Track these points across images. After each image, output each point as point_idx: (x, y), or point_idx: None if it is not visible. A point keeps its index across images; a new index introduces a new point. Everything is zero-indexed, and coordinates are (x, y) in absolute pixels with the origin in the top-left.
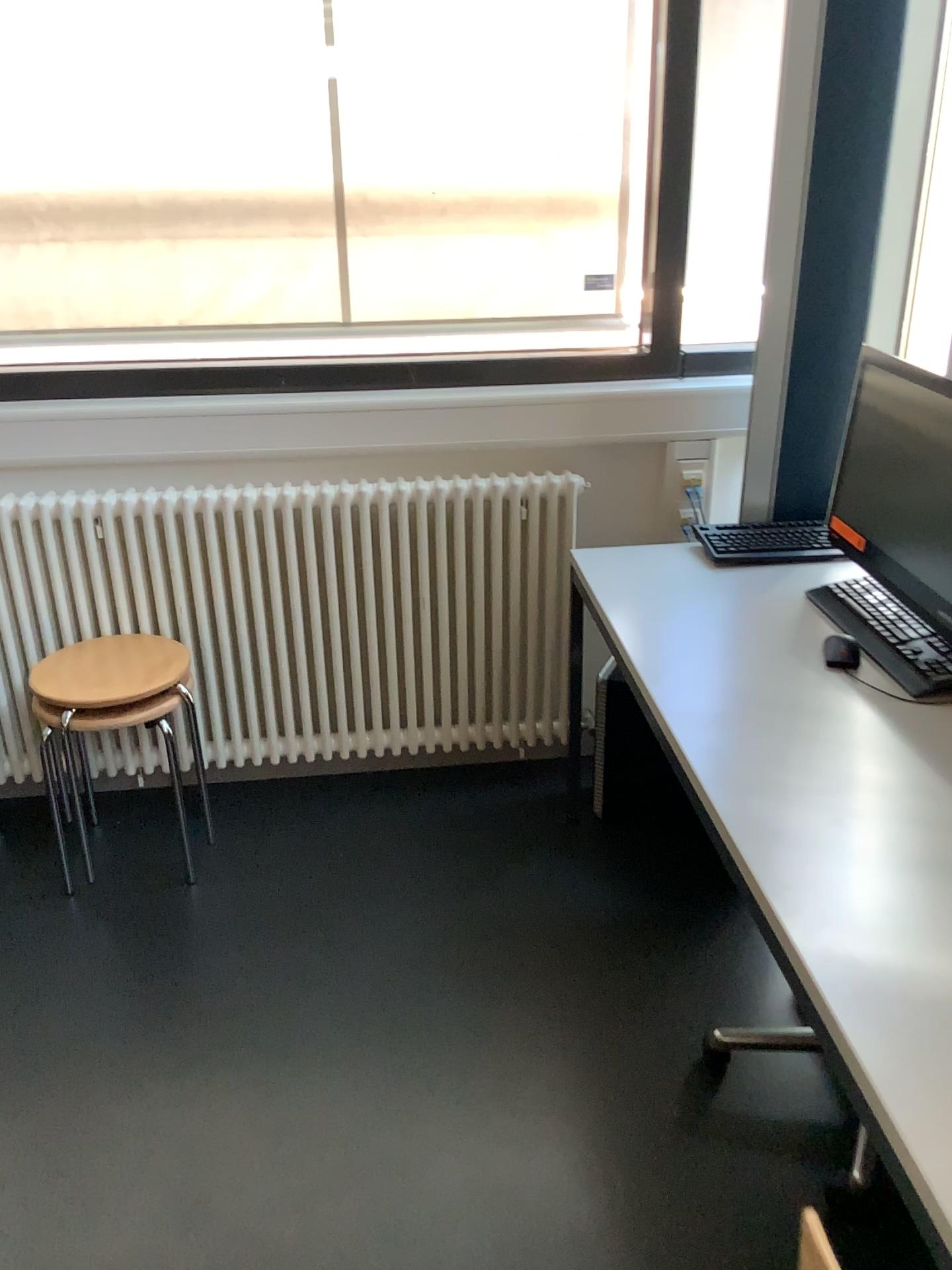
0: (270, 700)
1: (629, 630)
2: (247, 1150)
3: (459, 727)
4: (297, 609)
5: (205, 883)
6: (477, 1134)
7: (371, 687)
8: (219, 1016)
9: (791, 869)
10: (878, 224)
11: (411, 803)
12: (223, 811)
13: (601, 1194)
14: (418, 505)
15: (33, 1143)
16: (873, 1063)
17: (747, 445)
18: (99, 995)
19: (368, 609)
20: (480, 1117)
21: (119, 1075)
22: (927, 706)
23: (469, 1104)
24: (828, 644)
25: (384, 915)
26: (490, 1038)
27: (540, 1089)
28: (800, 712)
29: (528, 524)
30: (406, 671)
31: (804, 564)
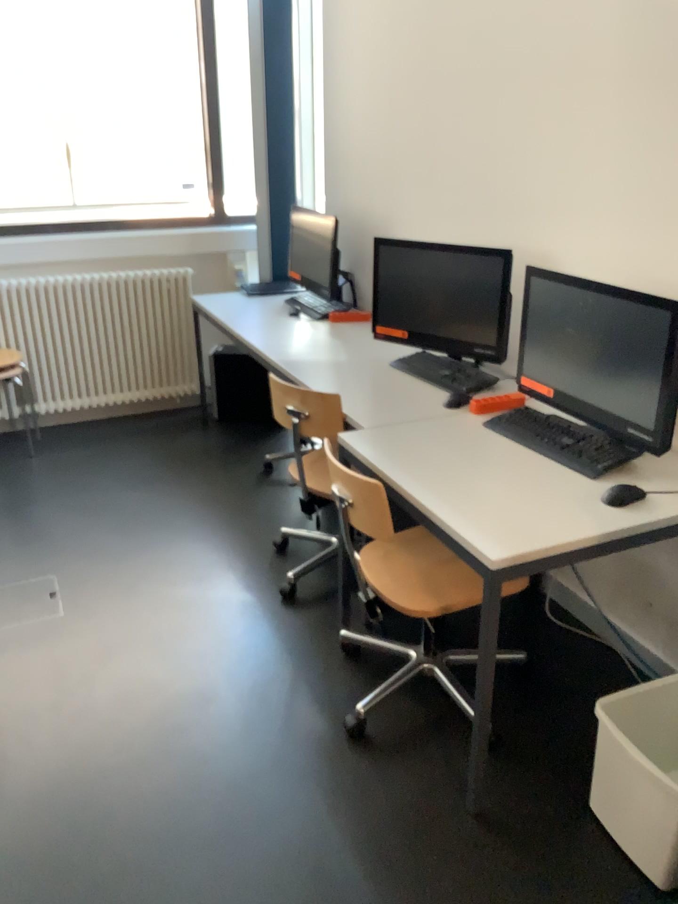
0: (57, 382)
1: (218, 313)
2: (94, 509)
3: (147, 391)
4: (68, 336)
5: (42, 455)
6: (182, 494)
7: (105, 373)
8: (67, 485)
9: (273, 347)
10: (301, 163)
11: (129, 426)
12: (38, 436)
13: (230, 500)
14: (121, 284)
15: (4, 521)
16: (291, 367)
17: (259, 253)
18: (10, 487)
19: (101, 335)
20: (183, 491)
21: (31, 502)
22: (321, 321)
23: (178, 489)
24: (291, 312)
25: (128, 455)
26: (182, 475)
27: (204, 483)
28: (279, 325)
29: (170, 292)
30: (121, 364)
31: (285, 295)
